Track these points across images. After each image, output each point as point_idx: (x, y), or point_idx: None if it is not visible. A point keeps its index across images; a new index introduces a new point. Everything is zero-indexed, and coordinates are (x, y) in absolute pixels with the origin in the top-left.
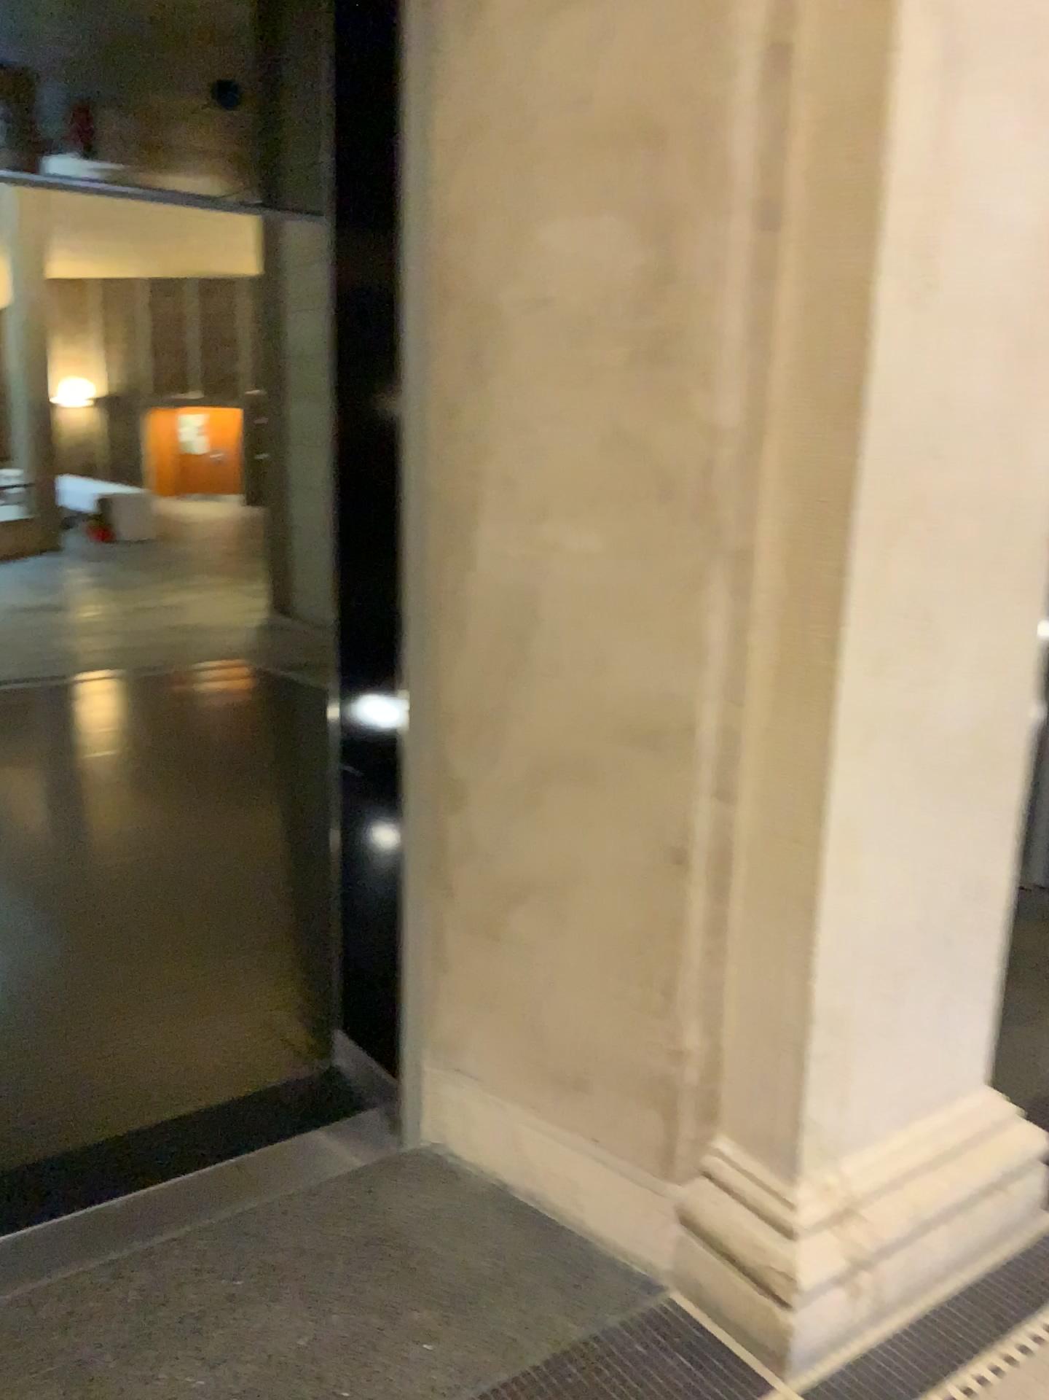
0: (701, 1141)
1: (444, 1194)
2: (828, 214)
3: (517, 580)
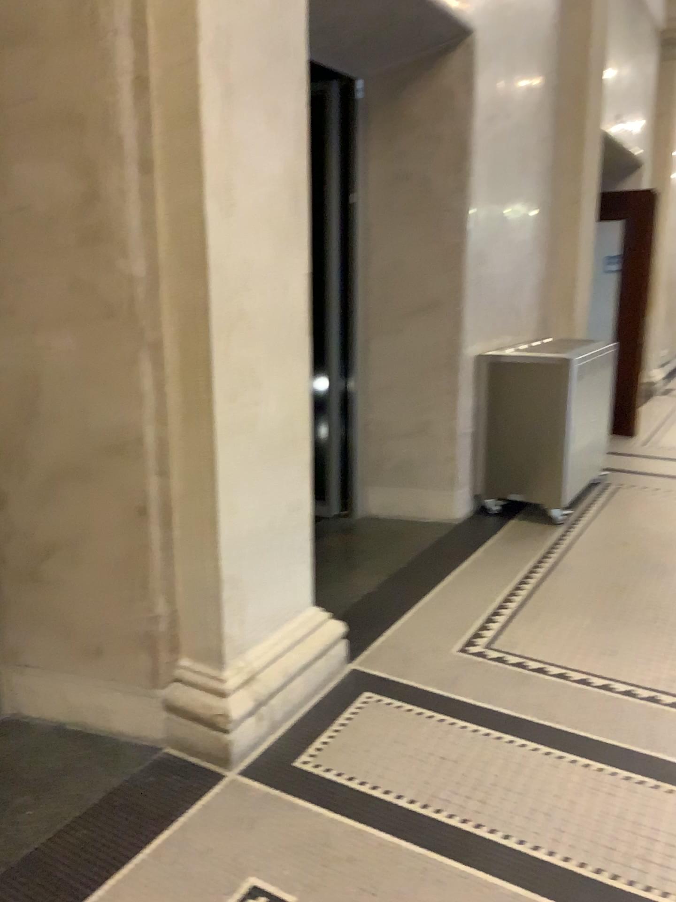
0: (169, 658)
1: (21, 734)
2: (173, 161)
3: (22, 365)
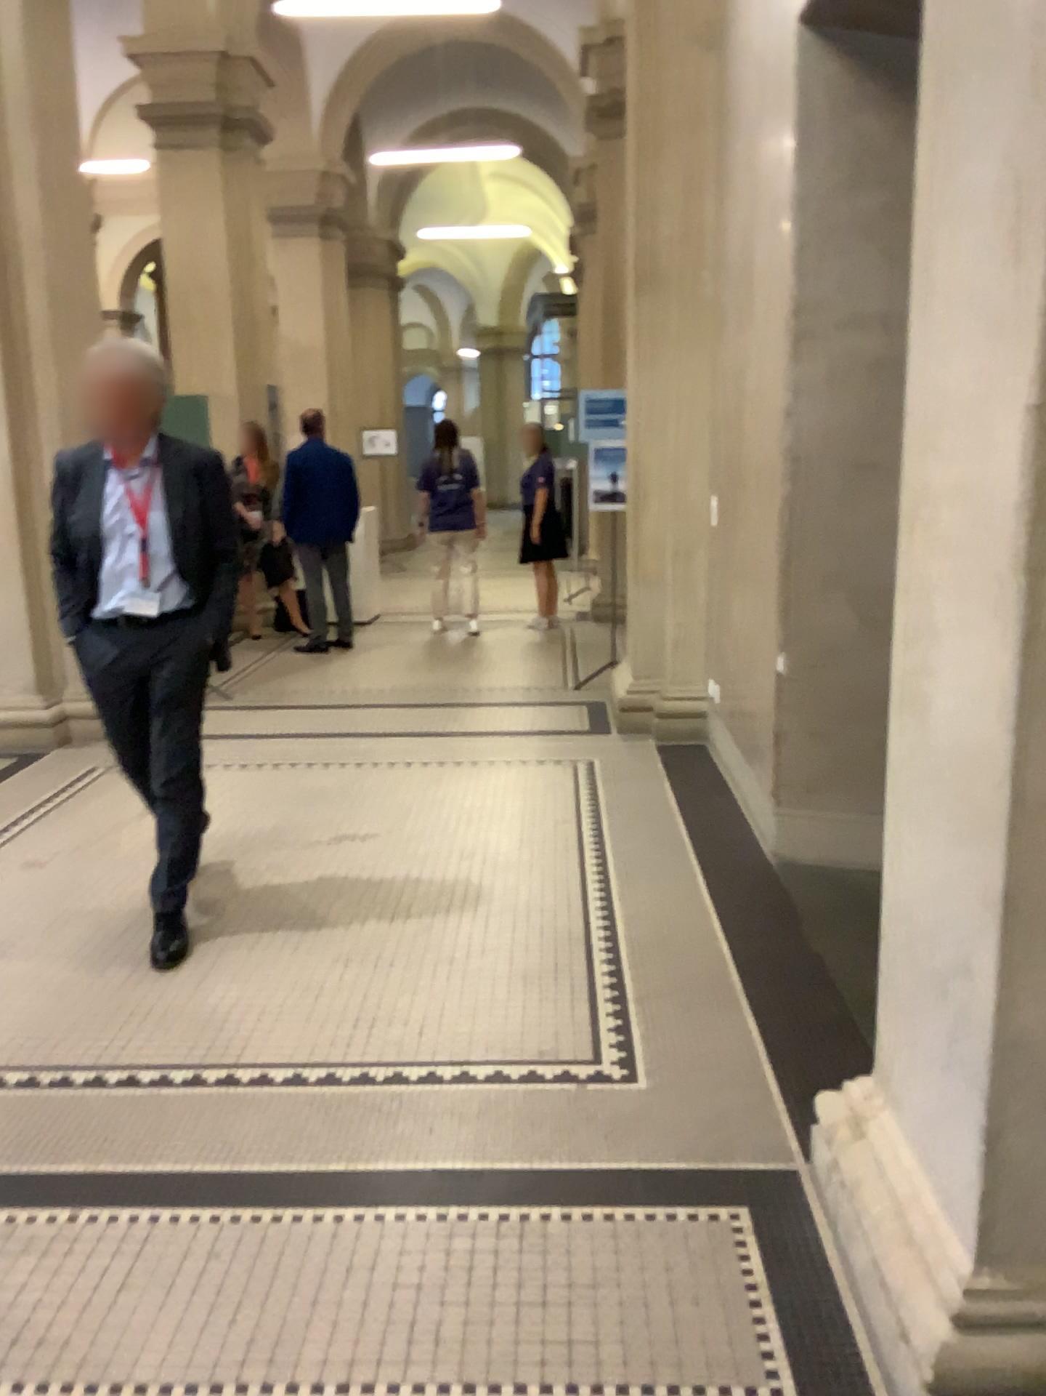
0: None
1: None
2: None
3: None
